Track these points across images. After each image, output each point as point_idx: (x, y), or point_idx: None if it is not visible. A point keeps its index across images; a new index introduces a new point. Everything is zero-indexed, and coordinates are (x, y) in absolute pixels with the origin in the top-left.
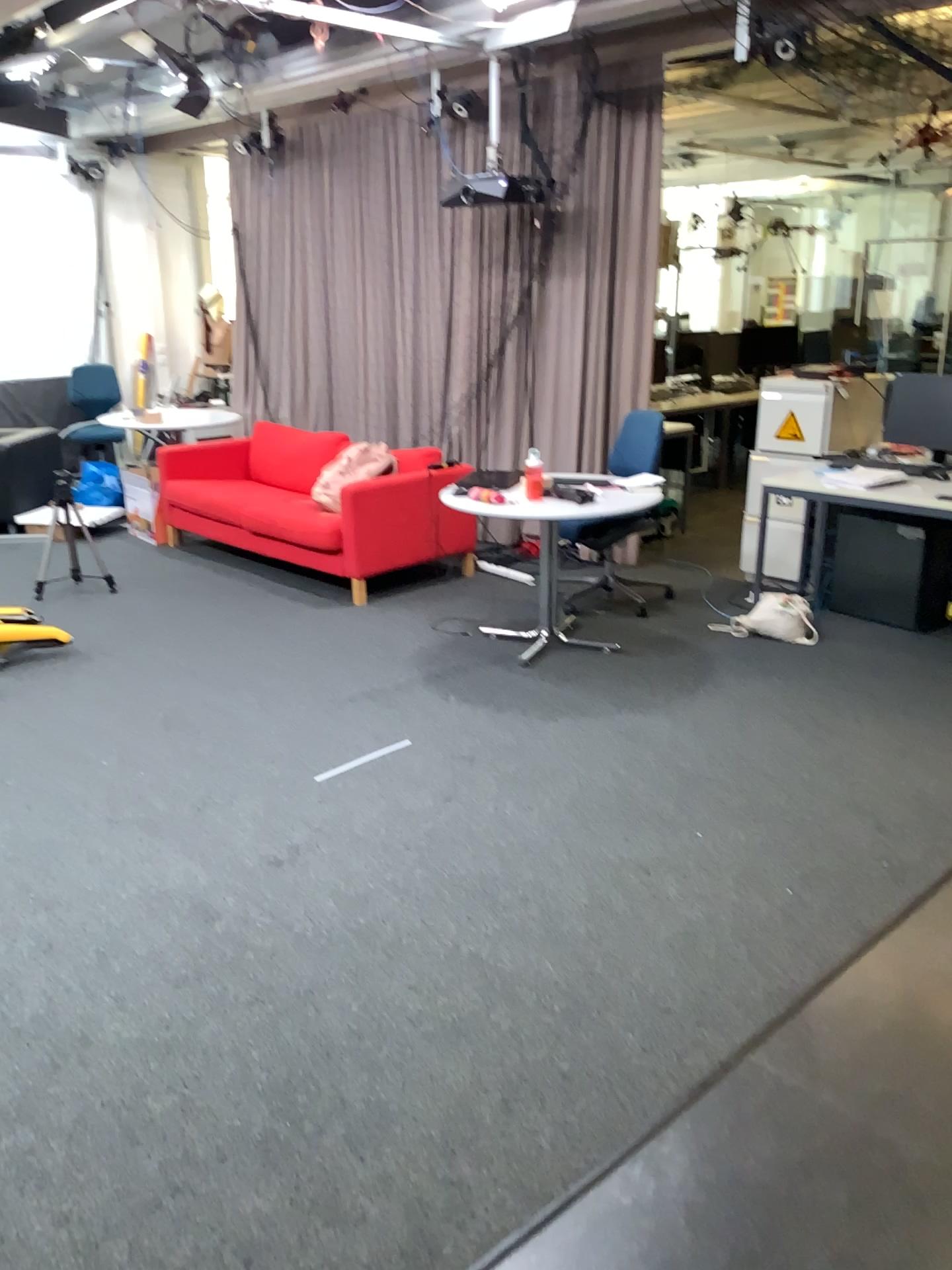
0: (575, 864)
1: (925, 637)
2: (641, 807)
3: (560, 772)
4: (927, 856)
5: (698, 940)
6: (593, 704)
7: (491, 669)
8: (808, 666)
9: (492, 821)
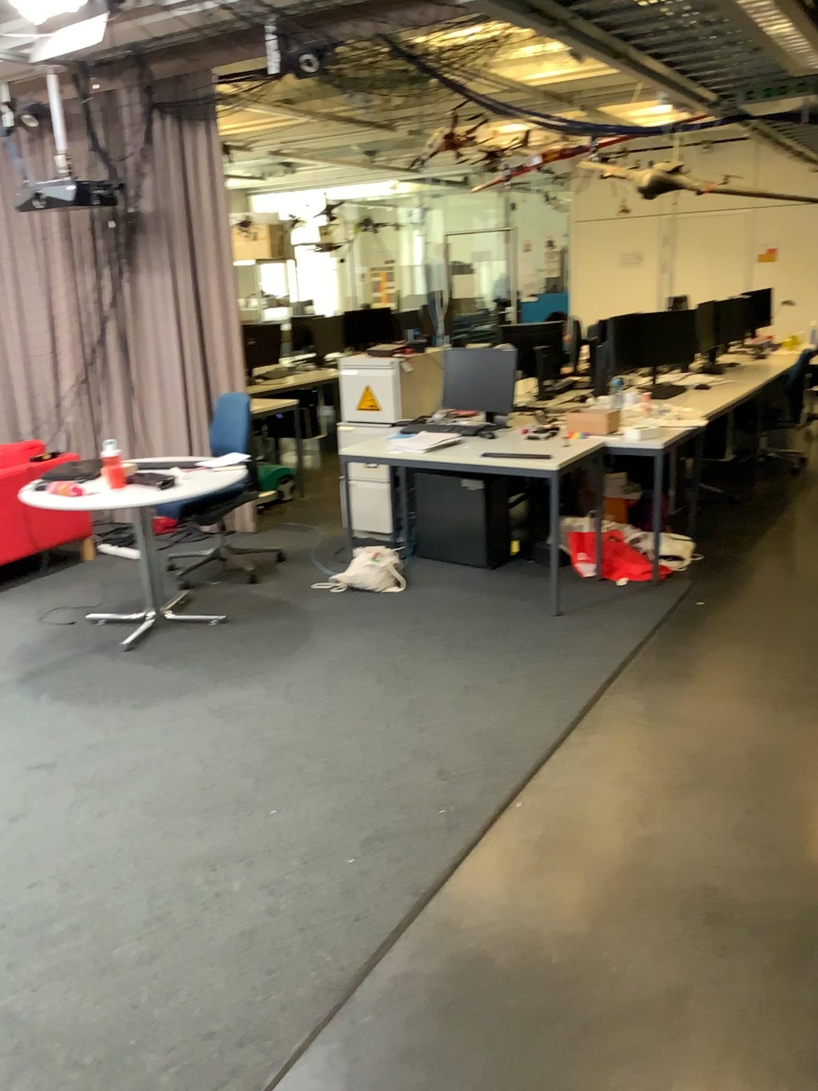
0: (140, 866)
1: (496, 572)
2: (219, 787)
3: (144, 760)
4: (480, 794)
5: (253, 932)
6: (190, 679)
7: (94, 656)
8: (395, 613)
9: (61, 831)
